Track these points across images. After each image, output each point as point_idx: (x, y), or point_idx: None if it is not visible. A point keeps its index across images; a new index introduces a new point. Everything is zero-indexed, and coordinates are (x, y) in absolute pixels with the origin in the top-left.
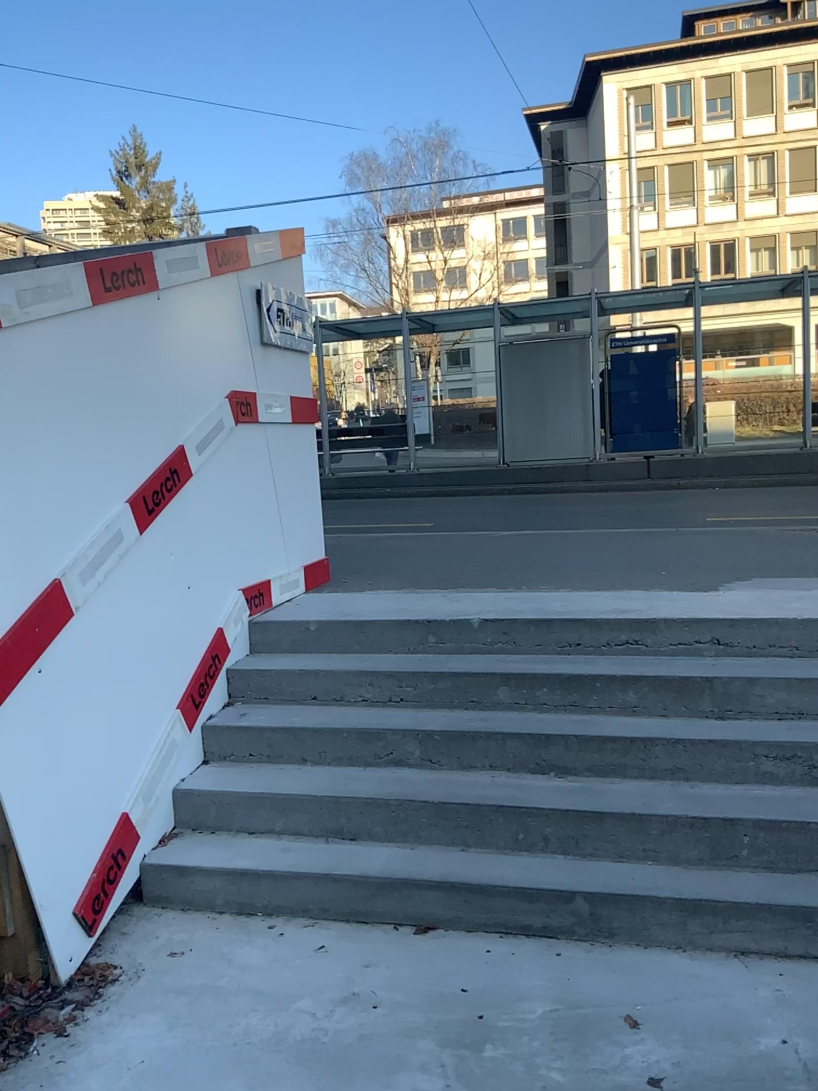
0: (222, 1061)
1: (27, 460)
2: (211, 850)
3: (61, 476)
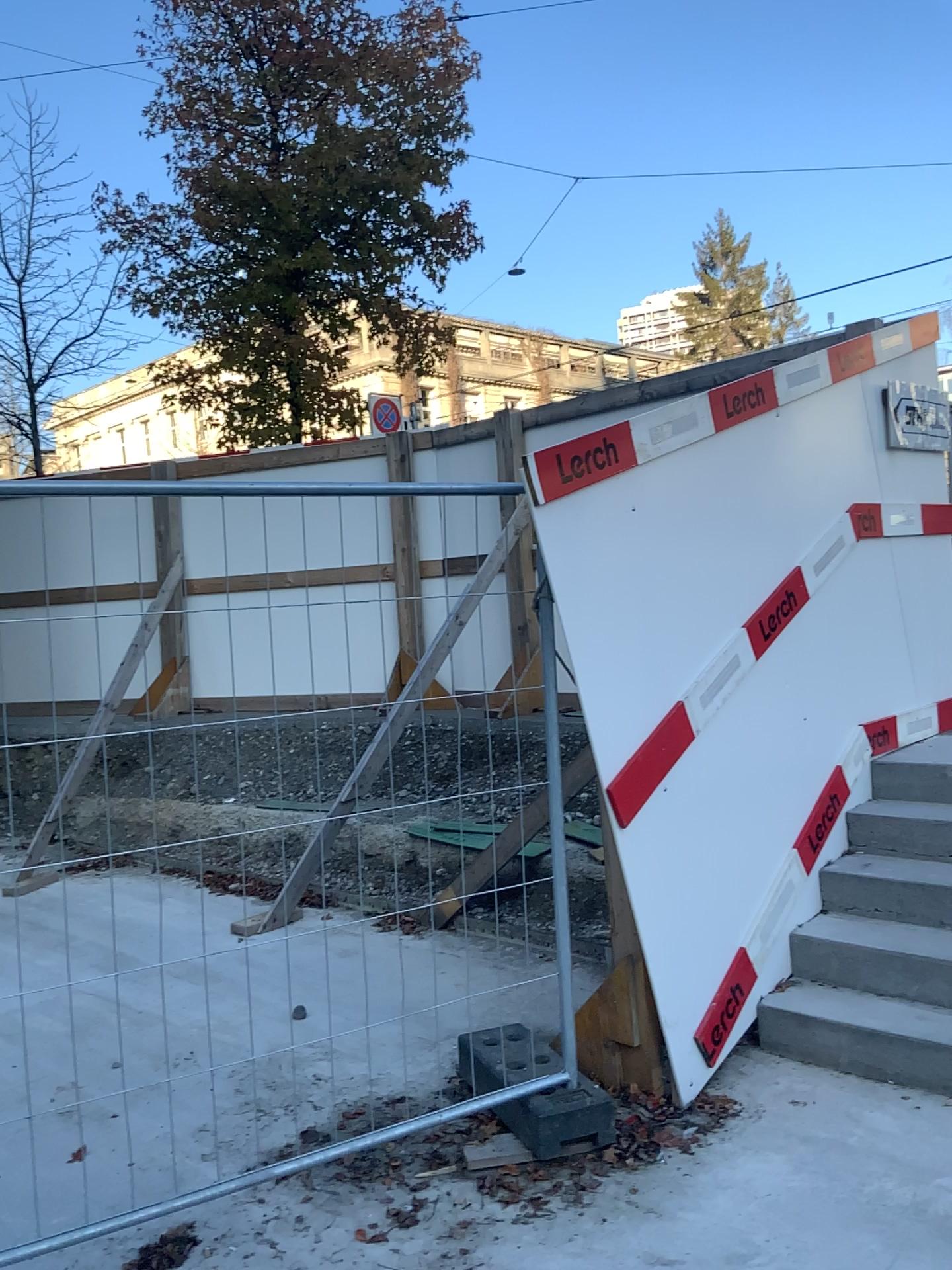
0: (856, 1213)
1: (655, 582)
2: (833, 1000)
3: (683, 597)
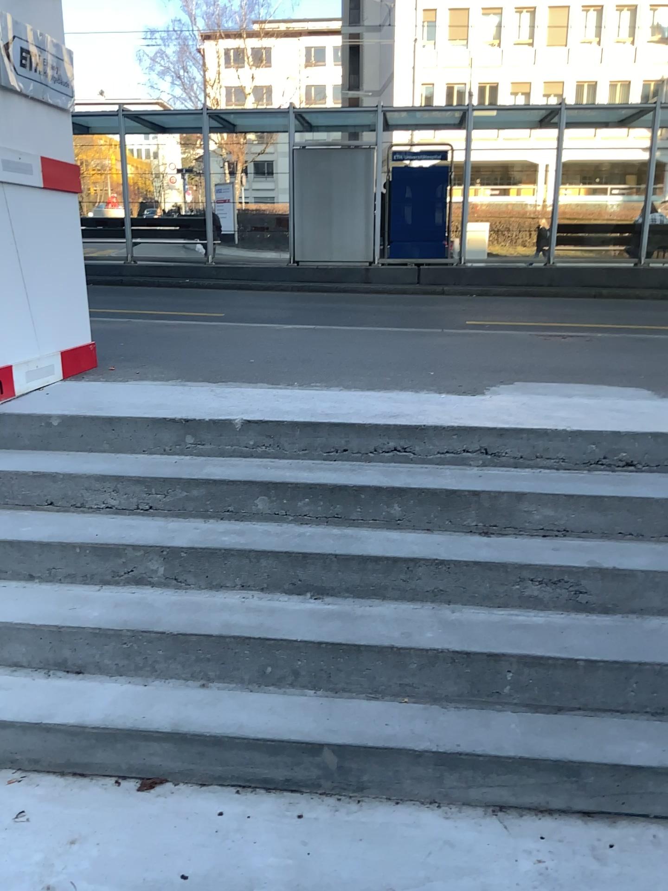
0: None
1: None
2: None
3: None
